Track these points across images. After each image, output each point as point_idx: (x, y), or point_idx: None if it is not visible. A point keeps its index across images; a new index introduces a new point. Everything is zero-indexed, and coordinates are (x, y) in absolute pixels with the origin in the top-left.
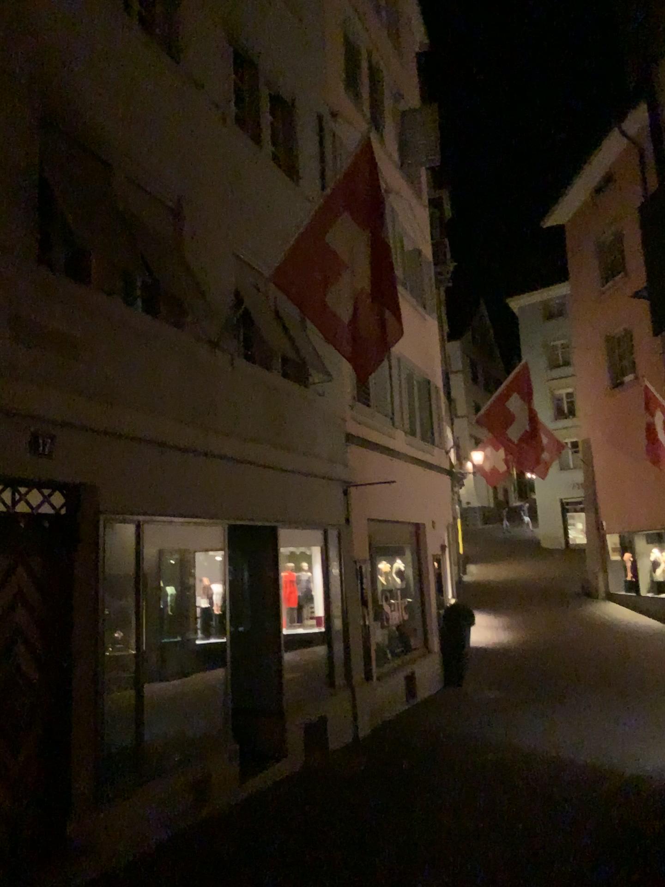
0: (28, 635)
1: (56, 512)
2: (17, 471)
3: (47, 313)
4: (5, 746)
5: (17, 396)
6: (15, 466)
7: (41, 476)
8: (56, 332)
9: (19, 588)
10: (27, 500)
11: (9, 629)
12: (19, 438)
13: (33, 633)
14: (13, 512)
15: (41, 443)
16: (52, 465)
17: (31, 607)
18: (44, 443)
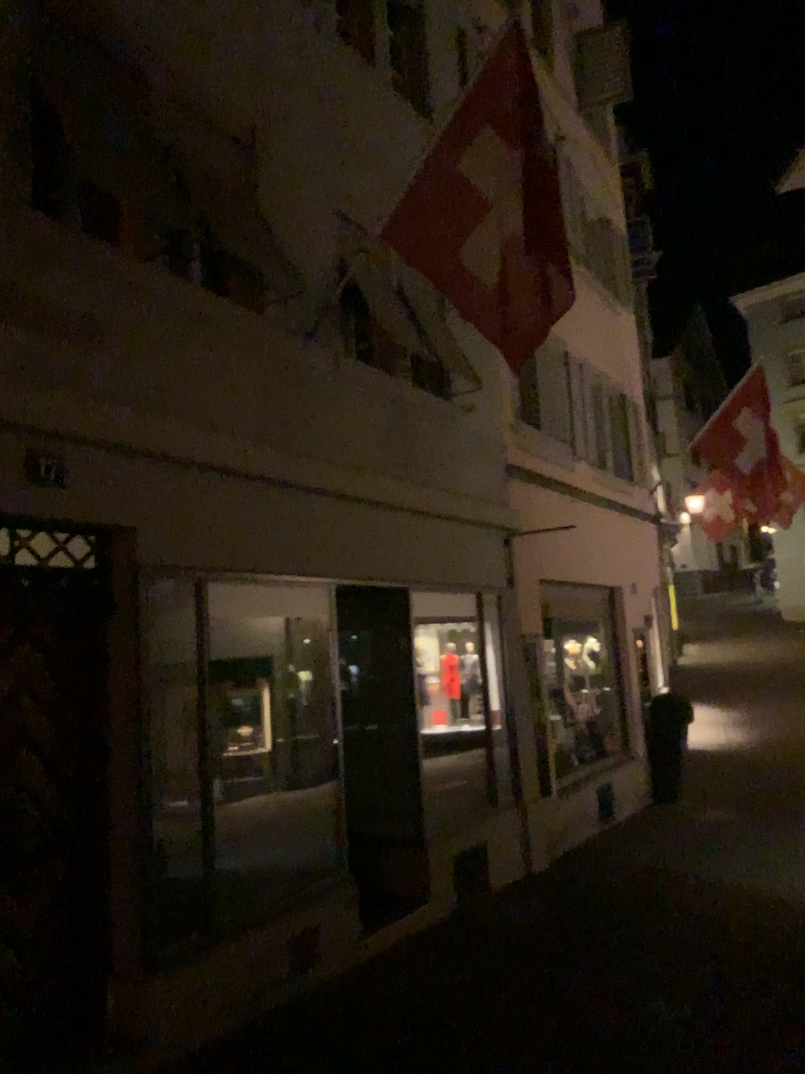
0: (38, 736)
1: (75, 564)
2: (5, 503)
3: (46, 278)
4: (2, 894)
5: (0, 395)
6: (2, 497)
7: (45, 512)
8: (63, 307)
9: (20, 671)
10: (27, 546)
11: (5, 729)
12: (7, 456)
13: (45, 735)
14: (7, 563)
15: (43, 465)
16: (61, 496)
17: (42, 697)
18: (47, 465)
